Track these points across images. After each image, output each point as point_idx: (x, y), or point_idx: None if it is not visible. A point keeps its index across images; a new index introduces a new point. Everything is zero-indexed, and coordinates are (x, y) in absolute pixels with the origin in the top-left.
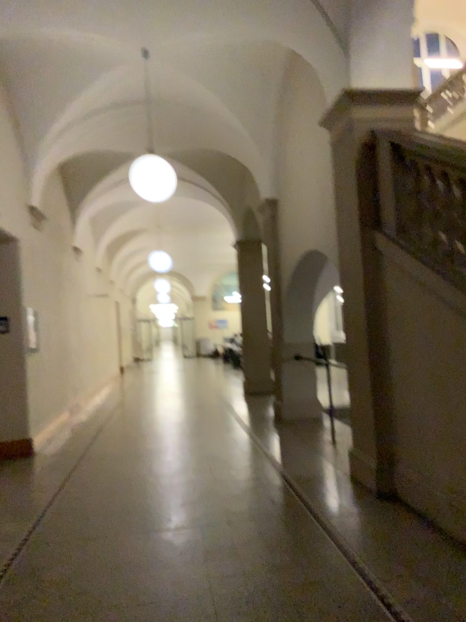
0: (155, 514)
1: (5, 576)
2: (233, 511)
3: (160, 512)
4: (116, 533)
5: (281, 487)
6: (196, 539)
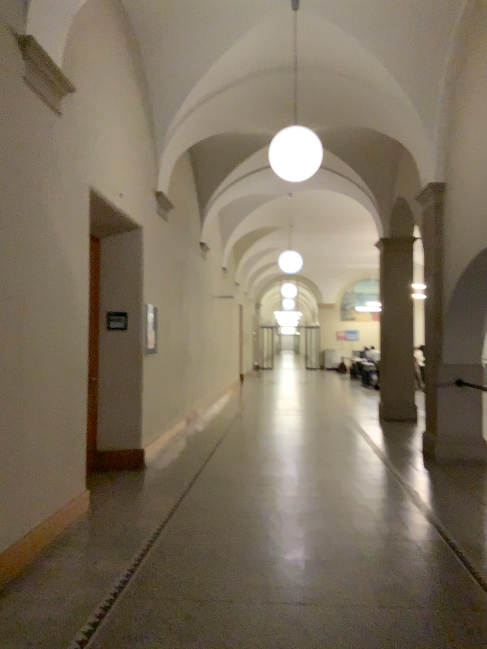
0: (282, 572)
1: (93, 638)
2: (386, 584)
3: (288, 570)
4: (233, 594)
5: (447, 556)
6: (339, 623)
